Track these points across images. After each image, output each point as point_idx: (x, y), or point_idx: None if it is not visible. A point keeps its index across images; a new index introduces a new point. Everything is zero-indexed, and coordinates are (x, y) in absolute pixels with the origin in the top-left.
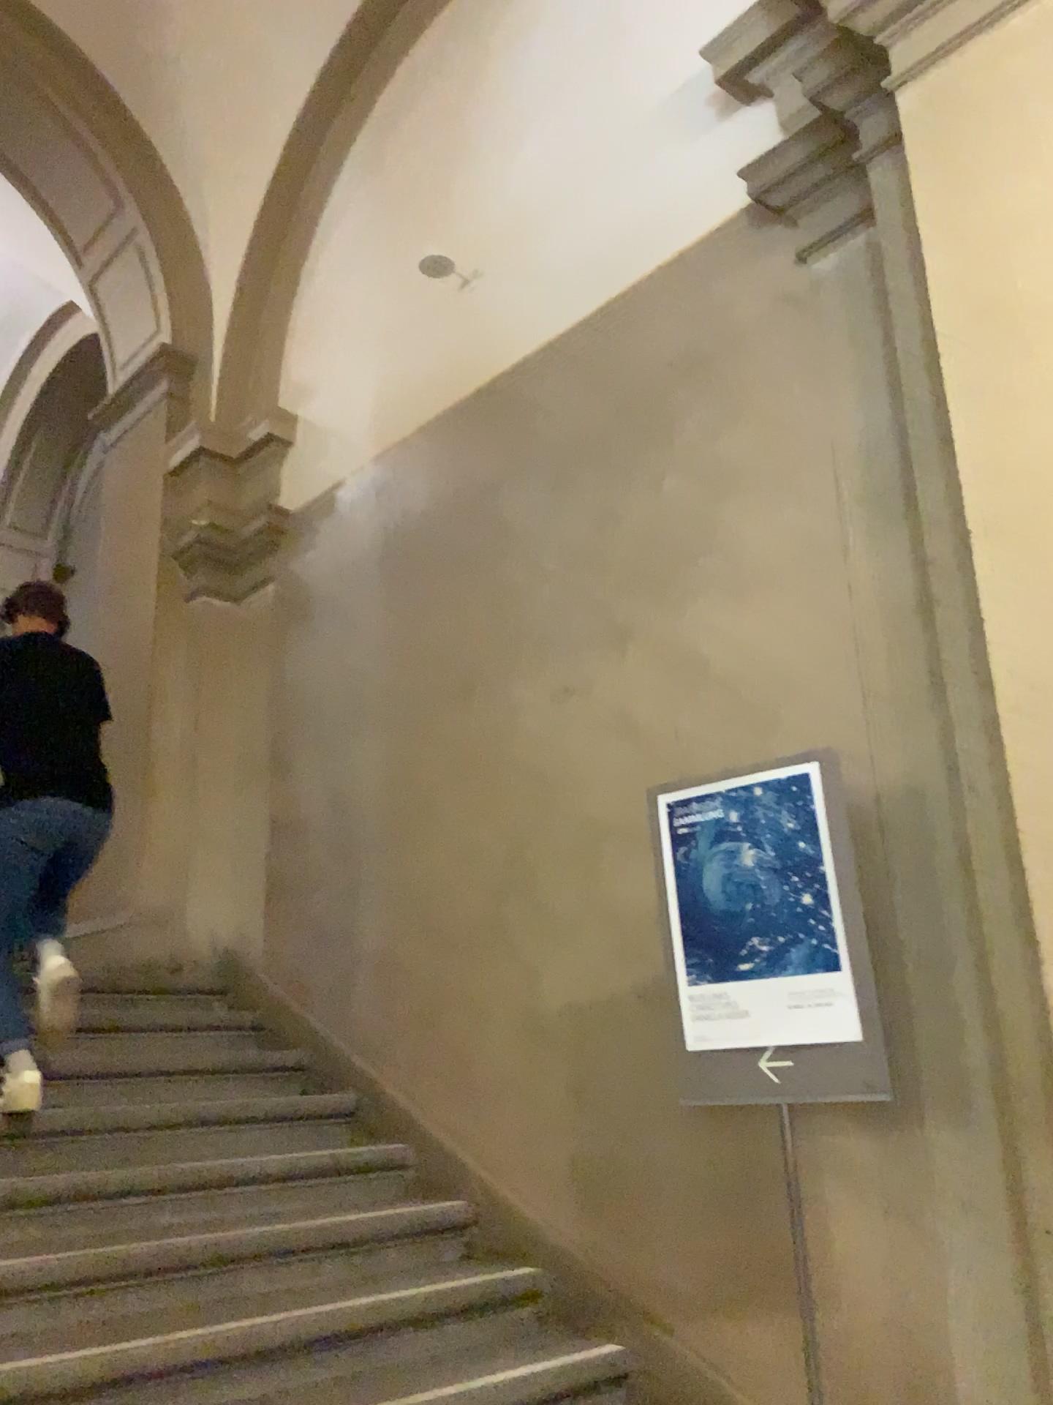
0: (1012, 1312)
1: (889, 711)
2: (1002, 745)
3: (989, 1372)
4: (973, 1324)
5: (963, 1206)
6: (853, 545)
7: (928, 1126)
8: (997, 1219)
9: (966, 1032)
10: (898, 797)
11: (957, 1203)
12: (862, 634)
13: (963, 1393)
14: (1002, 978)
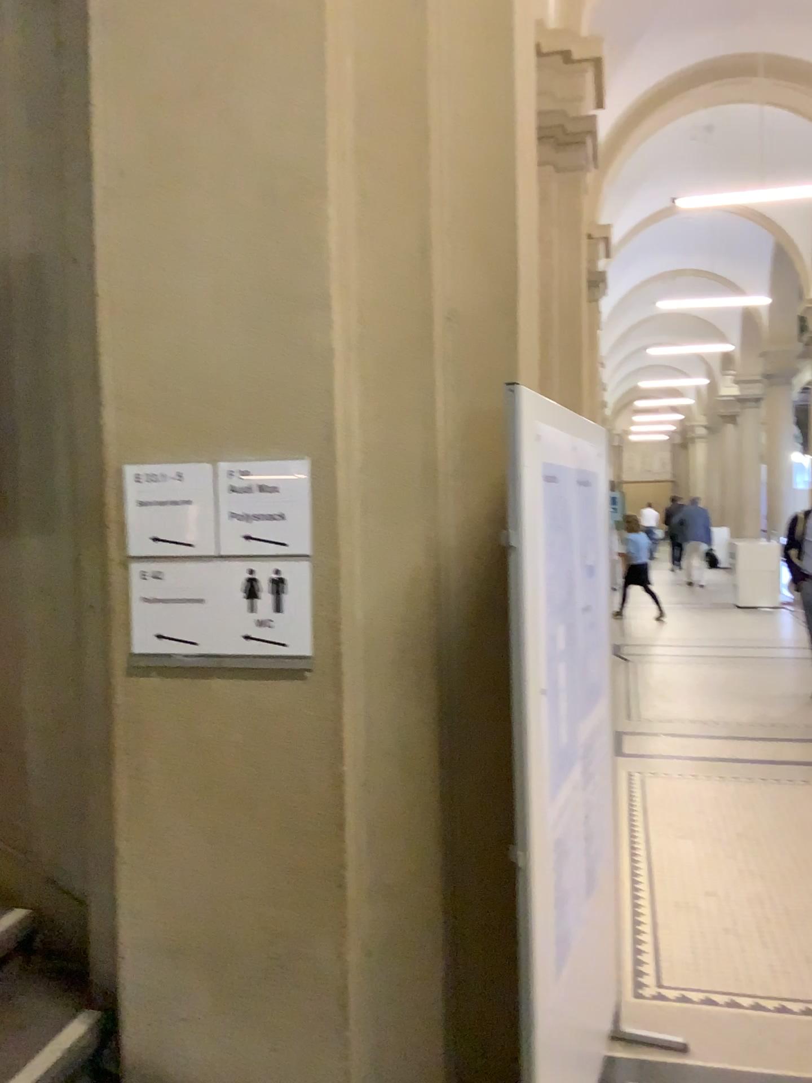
0: (71, 665)
1: (27, 184)
2: (97, 219)
3: (50, 707)
4: (43, 676)
5: (45, 593)
6: (7, 13)
7: (25, 536)
8: (66, 601)
9: (58, 462)
10: (28, 263)
11: (40, 591)
12: (8, 105)
13: (32, 723)
14: (84, 418)
